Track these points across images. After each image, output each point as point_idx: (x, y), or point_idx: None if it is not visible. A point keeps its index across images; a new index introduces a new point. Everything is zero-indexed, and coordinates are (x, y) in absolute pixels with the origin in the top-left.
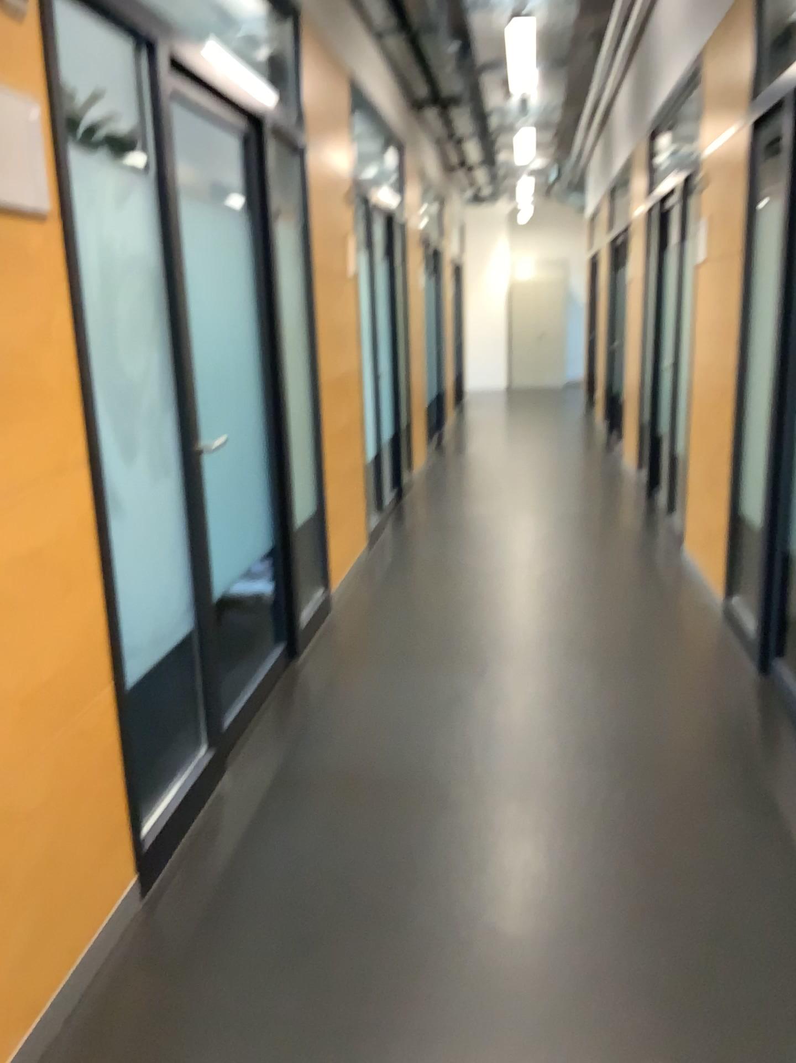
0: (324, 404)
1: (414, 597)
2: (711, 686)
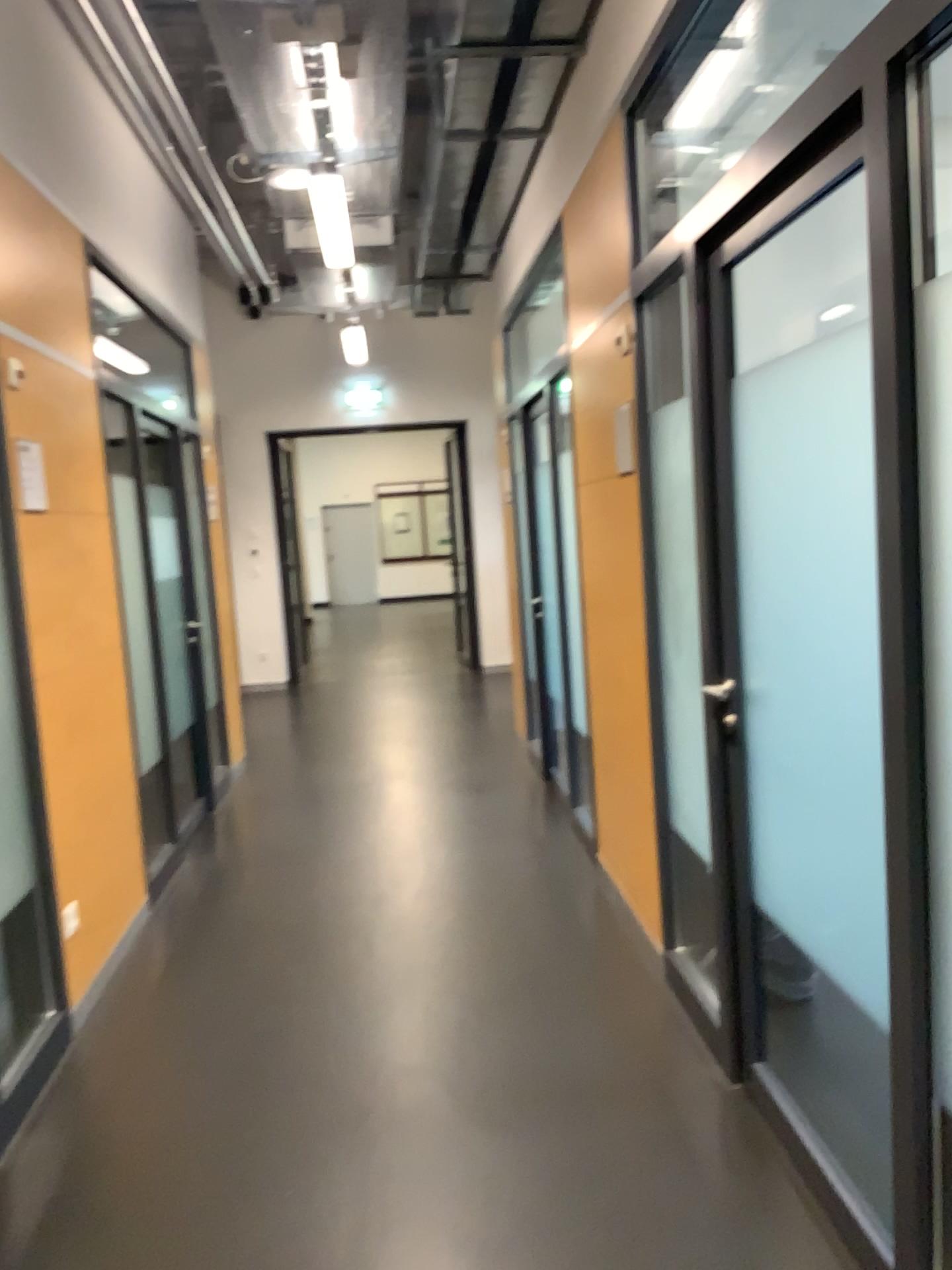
0: None
1: None
2: None
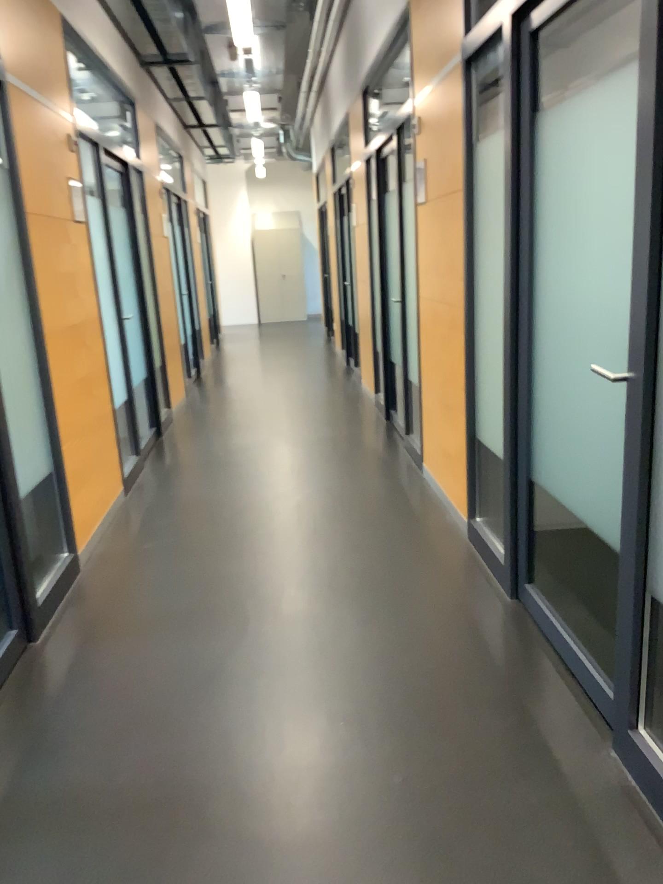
0: (53, 357)
1: (170, 546)
2: (471, 623)
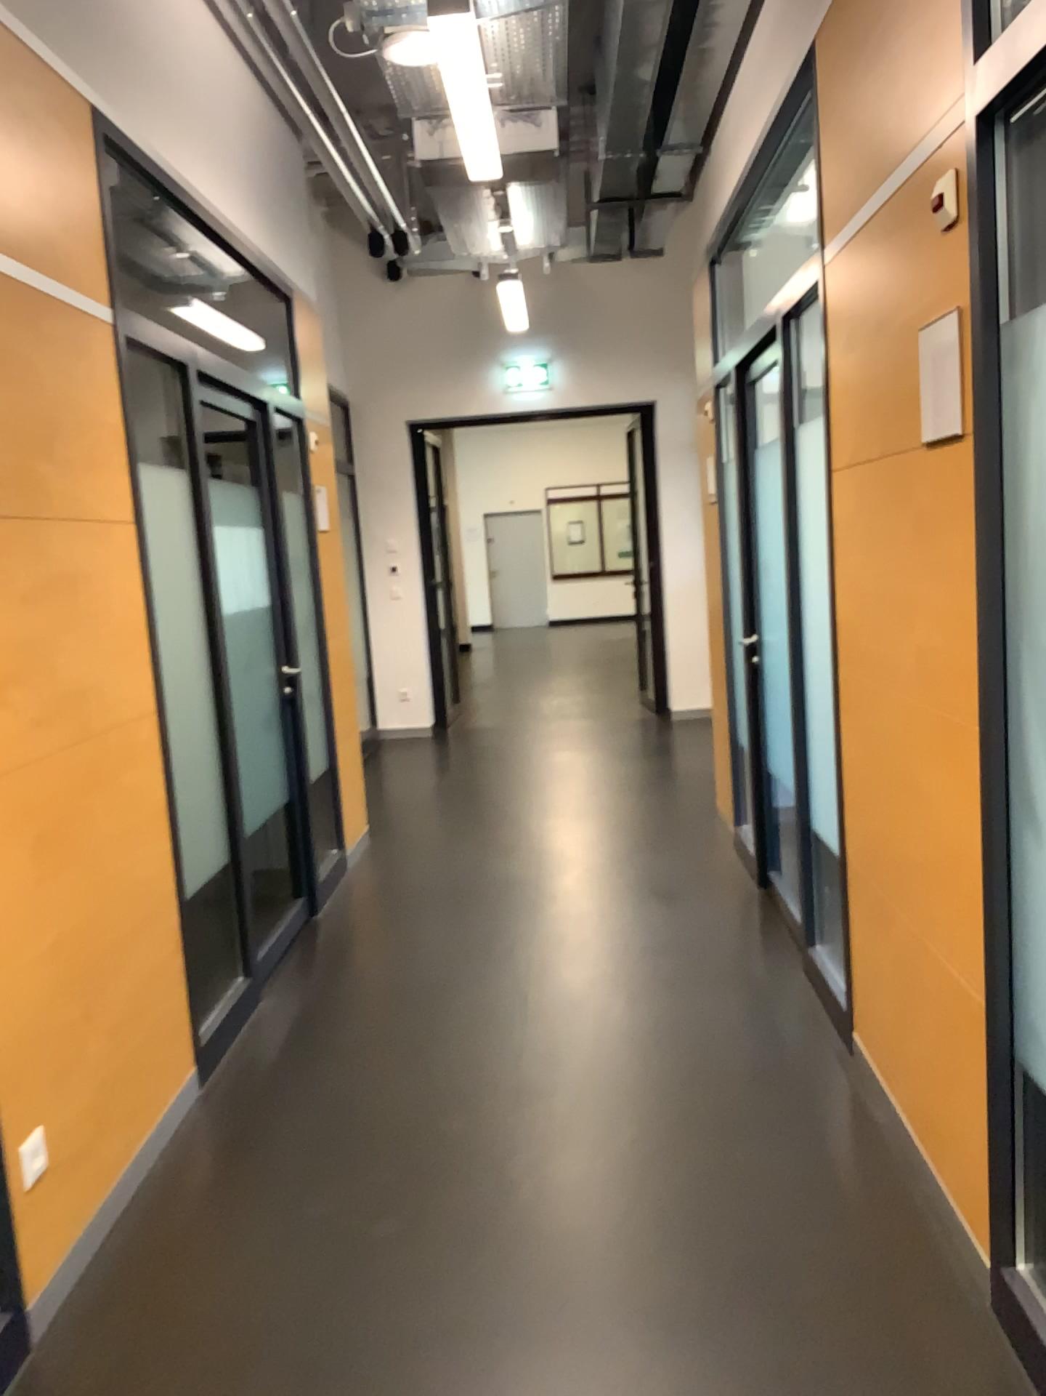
0: None
1: None
2: None
